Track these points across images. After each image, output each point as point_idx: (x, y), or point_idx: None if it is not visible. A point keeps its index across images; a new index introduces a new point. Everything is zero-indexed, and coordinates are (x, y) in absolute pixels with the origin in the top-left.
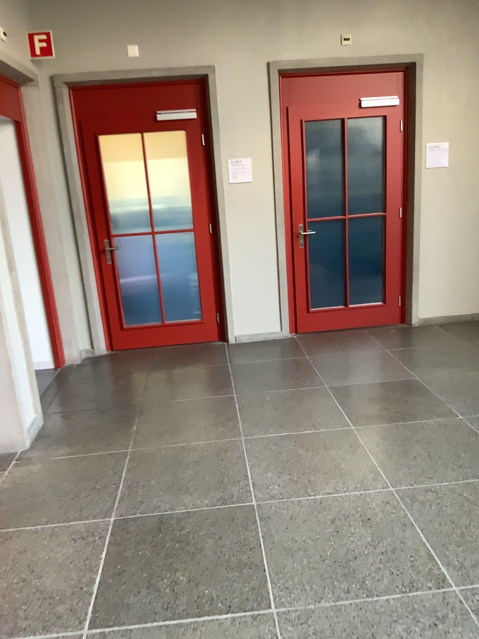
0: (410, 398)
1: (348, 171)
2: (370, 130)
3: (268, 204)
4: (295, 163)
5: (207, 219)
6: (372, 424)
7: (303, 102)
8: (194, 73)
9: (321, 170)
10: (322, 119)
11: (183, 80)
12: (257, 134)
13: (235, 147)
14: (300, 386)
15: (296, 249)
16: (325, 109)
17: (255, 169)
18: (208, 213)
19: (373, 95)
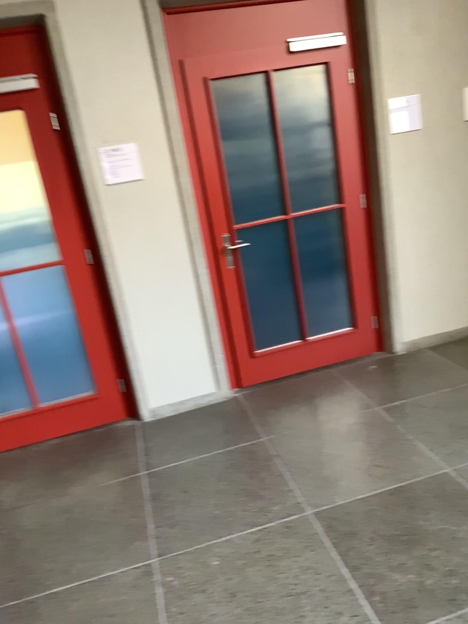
0: (459, 526)
1: (284, 148)
2: (309, 84)
3: (172, 211)
4: (204, 145)
5: (80, 245)
6: (420, 622)
7: (203, 49)
8: (20, 13)
9: (244, 152)
10: (236, 73)
11: (3, 26)
12: (138, 104)
13: (107, 128)
14: (265, 517)
15: (222, 272)
16: (239, 58)
17: (143, 159)
18: (81, 234)
19: (306, 31)
